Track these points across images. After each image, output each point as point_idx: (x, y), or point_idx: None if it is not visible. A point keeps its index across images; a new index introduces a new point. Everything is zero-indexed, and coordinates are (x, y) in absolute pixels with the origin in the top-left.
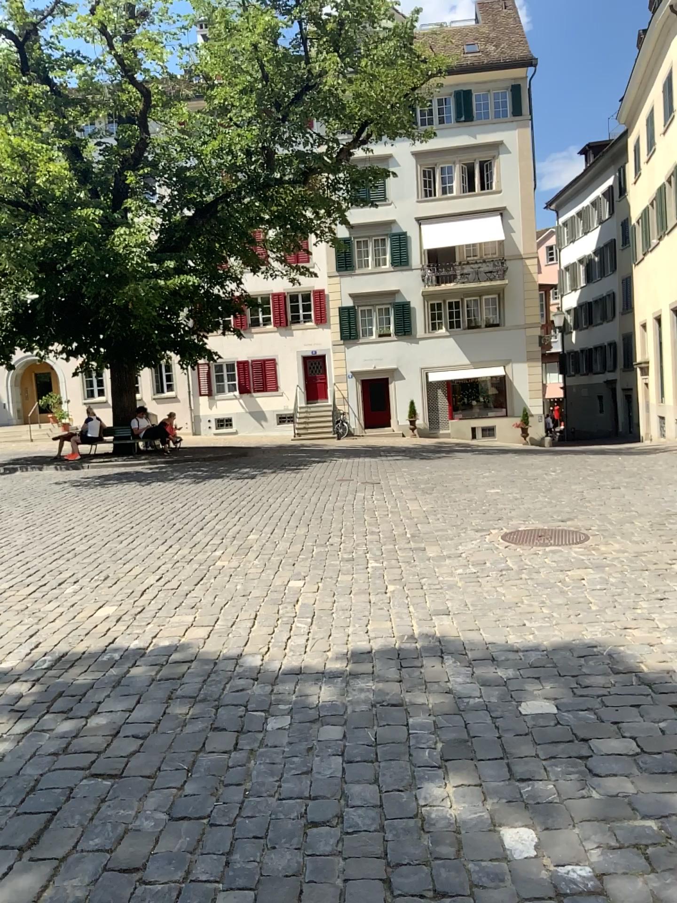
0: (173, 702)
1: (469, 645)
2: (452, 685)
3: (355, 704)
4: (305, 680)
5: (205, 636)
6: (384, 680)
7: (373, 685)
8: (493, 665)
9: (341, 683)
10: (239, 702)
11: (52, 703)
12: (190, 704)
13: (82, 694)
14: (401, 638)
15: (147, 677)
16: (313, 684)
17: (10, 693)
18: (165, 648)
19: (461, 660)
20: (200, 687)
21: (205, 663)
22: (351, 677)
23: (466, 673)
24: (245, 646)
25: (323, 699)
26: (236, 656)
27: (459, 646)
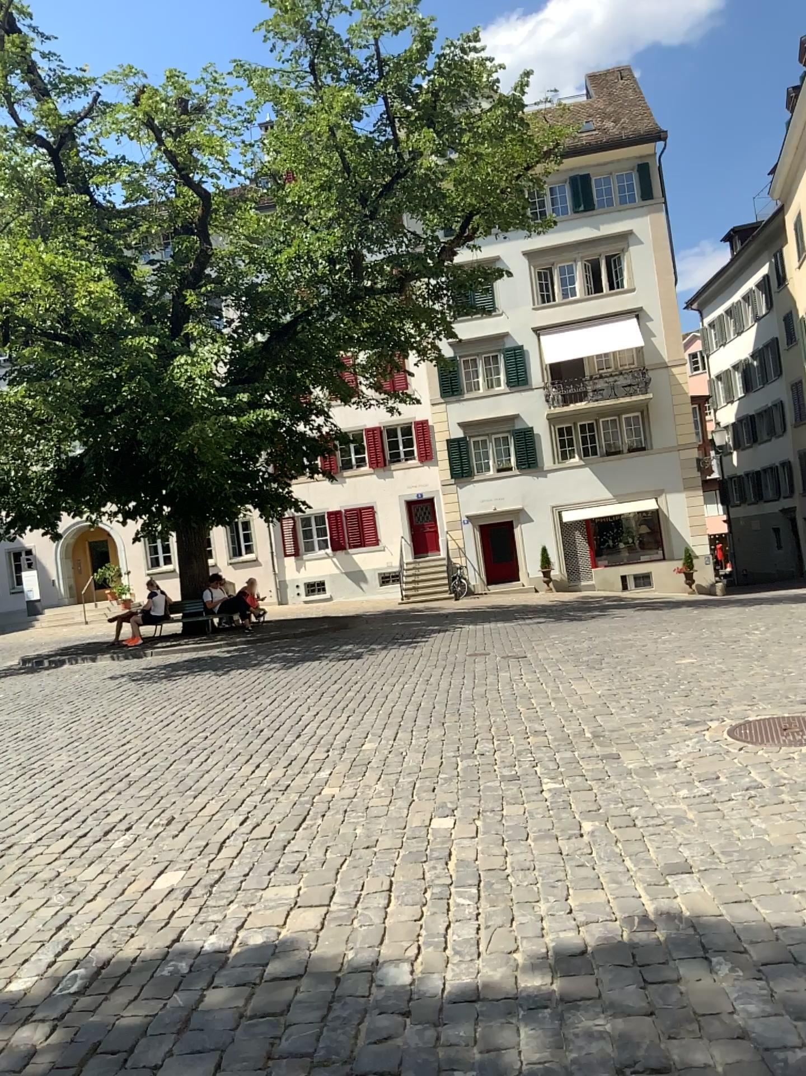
0: (277, 1069)
1: (747, 935)
2: (746, 1023)
3: (587, 1070)
4: (489, 1013)
5: (318, 926)
6: (623, 1012)
7: (608, 1025)
8: (801, 976)
9: (552, 1020)
10: (386, 1069)
11: (78, 1071)
12: (305, 1074)
13: (128, 1050)
14: (629, 922)
15: (232, 1010)
16: (506, 1025)
17: (15, 1049)
18: (257, 951)
19: (742, 966)
20: (317, 1033)
21: (322, 978)
22: (567, 1008)
23: (761, 994)
24: (382, 944)
25: (529, 1059)
26: (371, 965)
27: (731, 937)
